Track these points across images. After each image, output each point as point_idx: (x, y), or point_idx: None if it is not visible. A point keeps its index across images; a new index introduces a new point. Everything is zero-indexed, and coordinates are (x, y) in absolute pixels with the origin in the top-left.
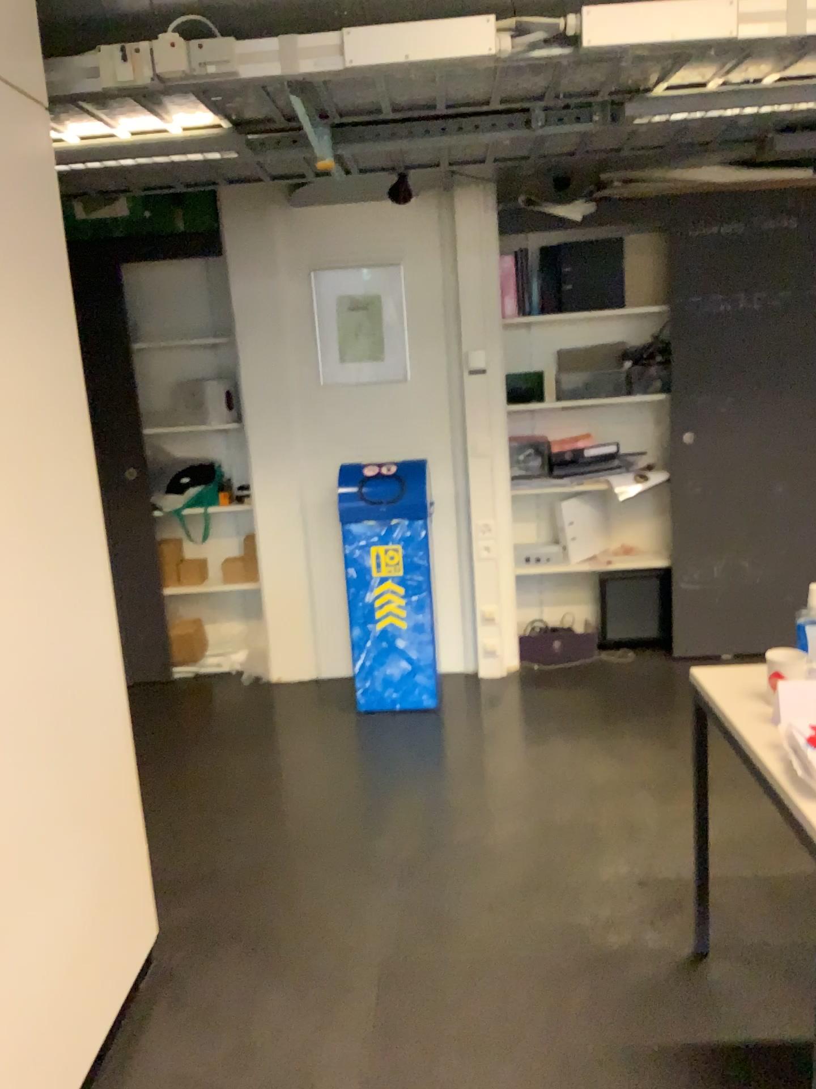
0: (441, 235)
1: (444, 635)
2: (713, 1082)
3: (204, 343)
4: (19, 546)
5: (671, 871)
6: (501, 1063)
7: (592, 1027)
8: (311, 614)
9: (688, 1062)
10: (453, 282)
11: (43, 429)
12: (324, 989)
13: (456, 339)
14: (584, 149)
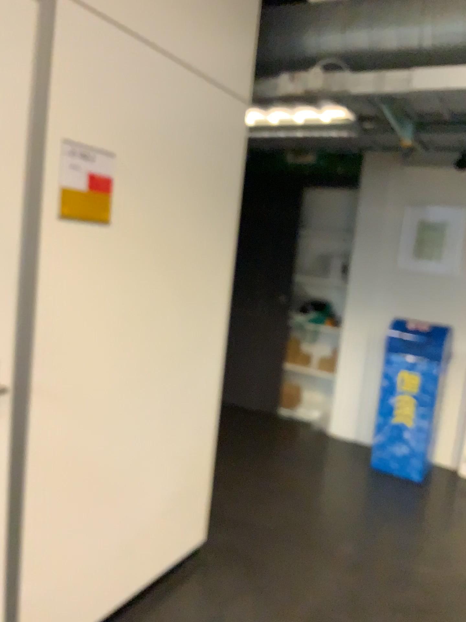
0: None
1: (438, 439)
2: None
3: (339, 235)
4: (171, 312)
5: None
6: None
7: None
8: (359, 401)
9: None
10: None
11: (202, 259)
12: (271, 607)
13: None
14: None
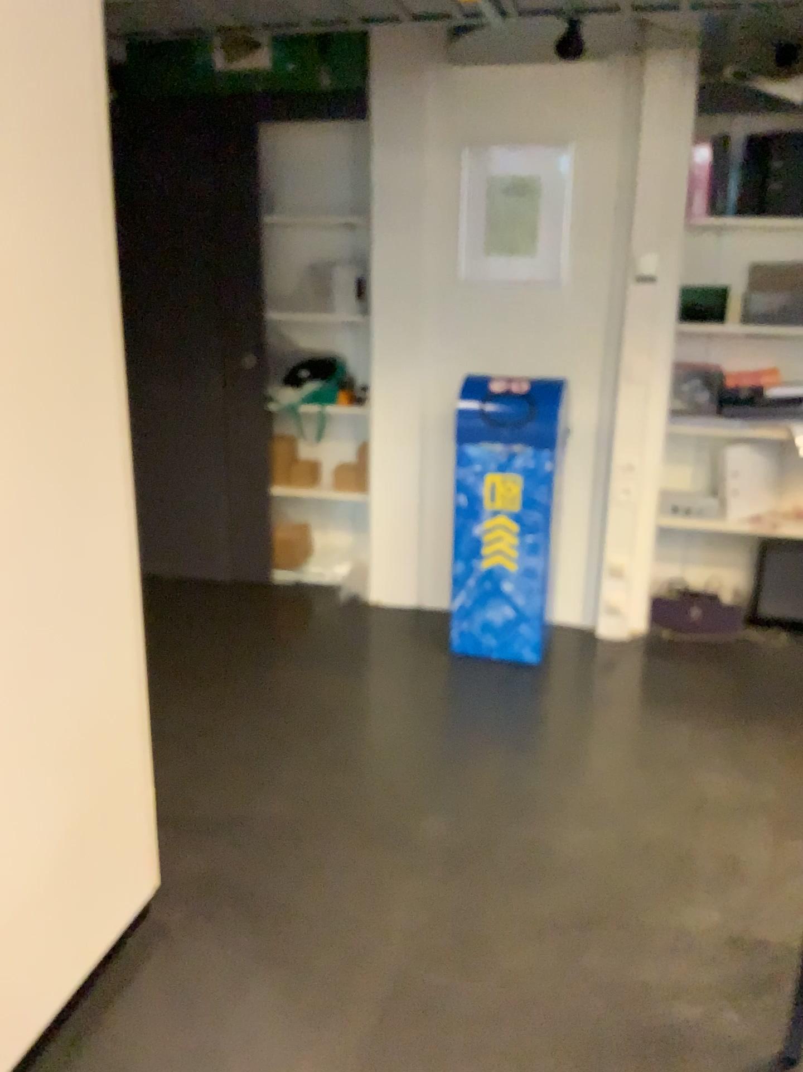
0: (624, 109)
1: (563, 582)
2: None
3: (343, 222)
4: None
5: (774, 933)
6: None
7: None
8: (420, 537)
9: None
10: (632, 170)
11: (34, 294)
12: (318, 996)
13: (625, 239)
14: None
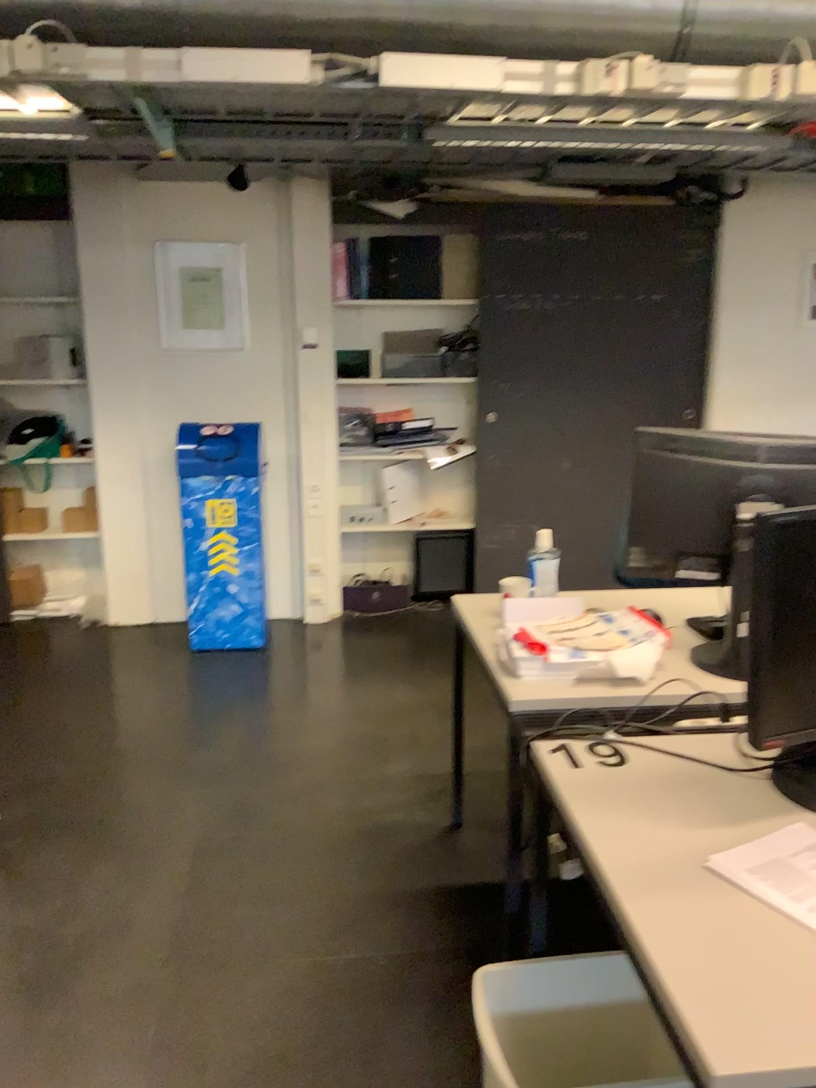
0: (279, 219)
1: (273, 584)
2: (450, 907)
3: (51, 302)
4: None
5: (444, 769)
6: (288, 903)
7: (363, 876)
8: (149, 562)
9: (434, 896)
10: (290, 263)
11: None
12: (144, 860)
13: (291, 315)
14: (398, 160)
